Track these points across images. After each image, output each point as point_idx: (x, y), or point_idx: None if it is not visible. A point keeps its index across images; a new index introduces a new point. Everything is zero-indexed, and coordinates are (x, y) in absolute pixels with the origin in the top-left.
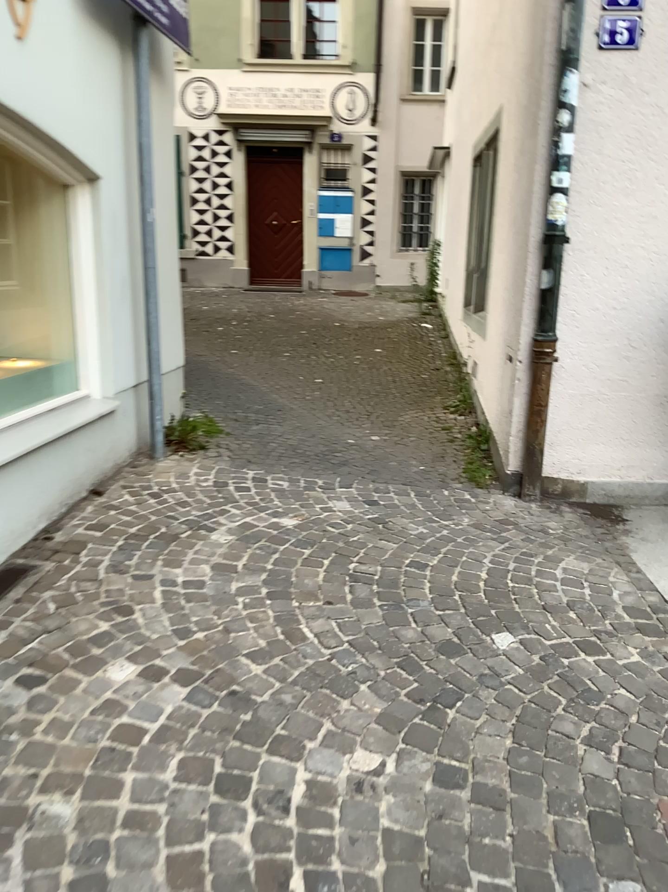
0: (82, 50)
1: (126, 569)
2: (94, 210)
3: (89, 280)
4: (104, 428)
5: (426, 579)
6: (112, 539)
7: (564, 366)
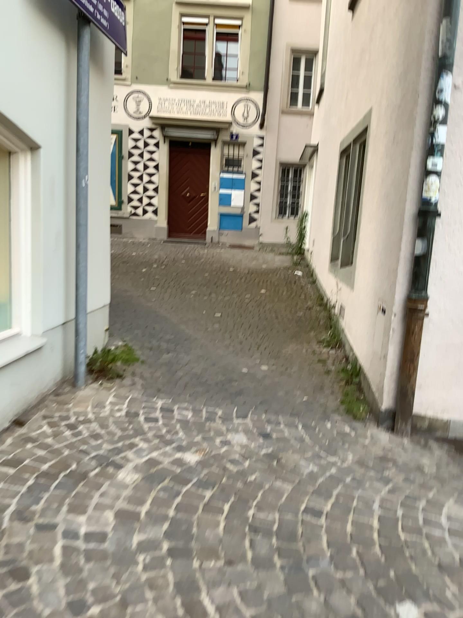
0: (28, 36)
1: (31, 516)
2: (33, 174)
3: (26, 233)
4: (32, 362)
5: (323, 528)
6: (24, 478)
7: (432, 320)
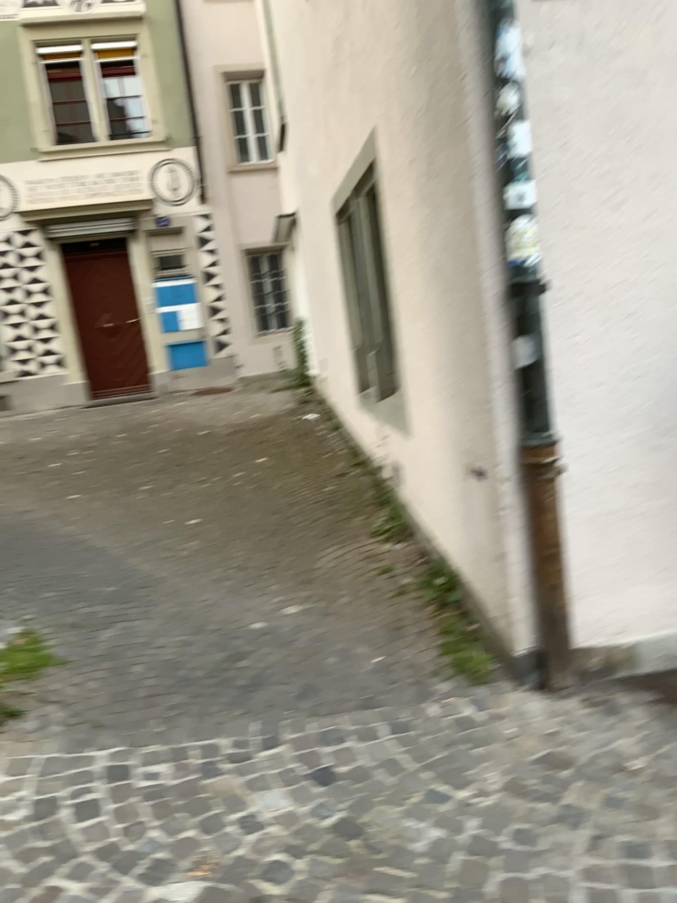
0: None
1: None
2: None
3: None
4: None
5: None
6: None
7: (570, 477)
